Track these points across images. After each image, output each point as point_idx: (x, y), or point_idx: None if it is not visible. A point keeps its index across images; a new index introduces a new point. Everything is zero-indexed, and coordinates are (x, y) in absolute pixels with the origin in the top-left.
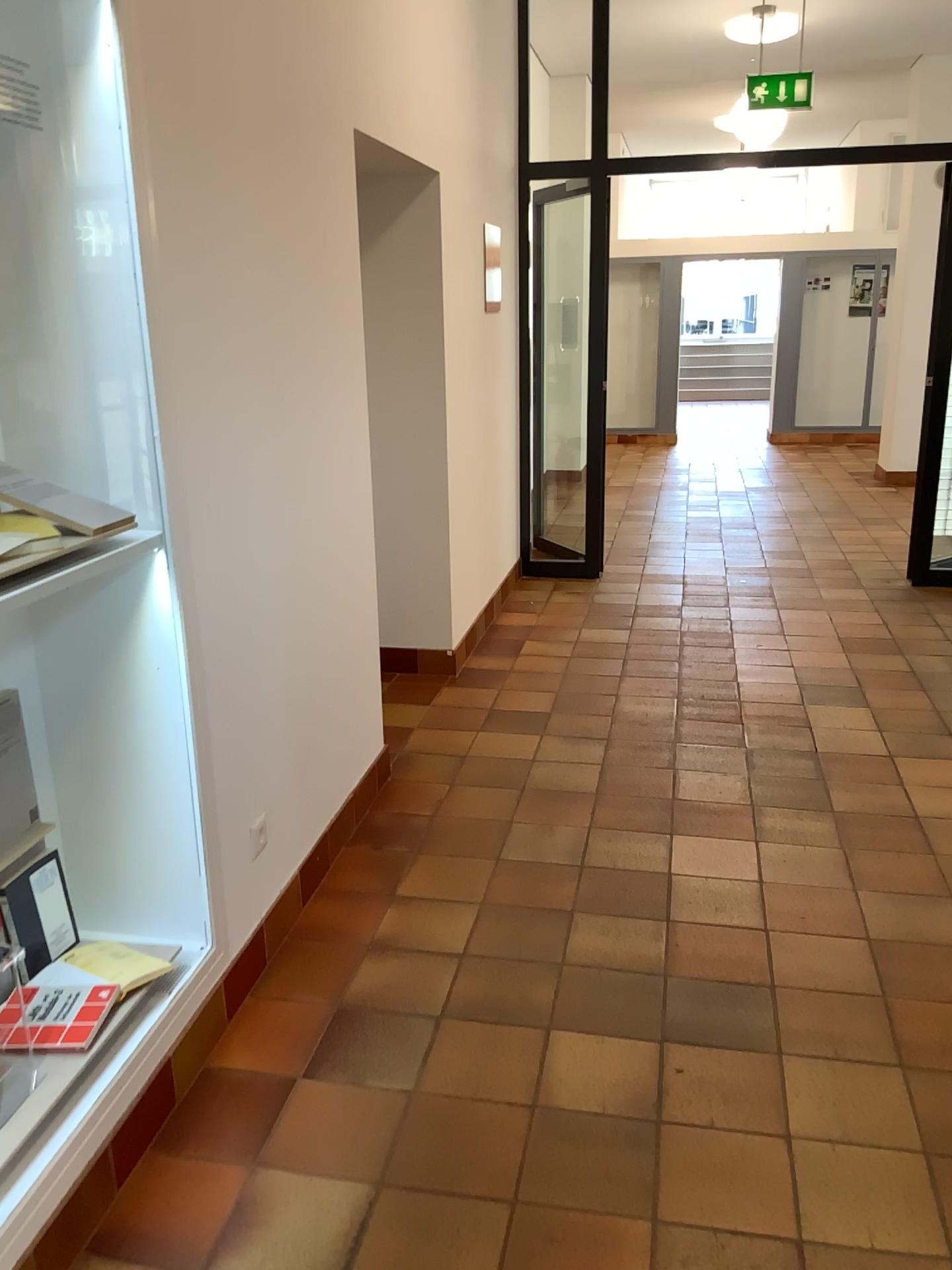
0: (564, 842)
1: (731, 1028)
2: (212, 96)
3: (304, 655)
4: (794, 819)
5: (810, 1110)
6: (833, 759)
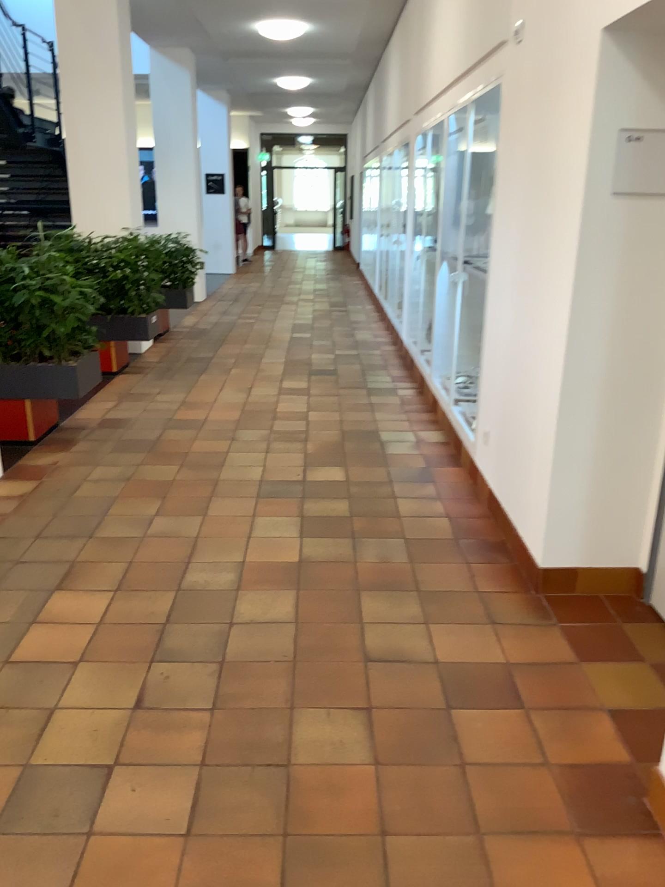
0: (370, 554)
1: (277, 484)
2: (514, 99)
3: (513, 396)
4: (211, 576)
5: (254, 470)
6: (142, 648)
